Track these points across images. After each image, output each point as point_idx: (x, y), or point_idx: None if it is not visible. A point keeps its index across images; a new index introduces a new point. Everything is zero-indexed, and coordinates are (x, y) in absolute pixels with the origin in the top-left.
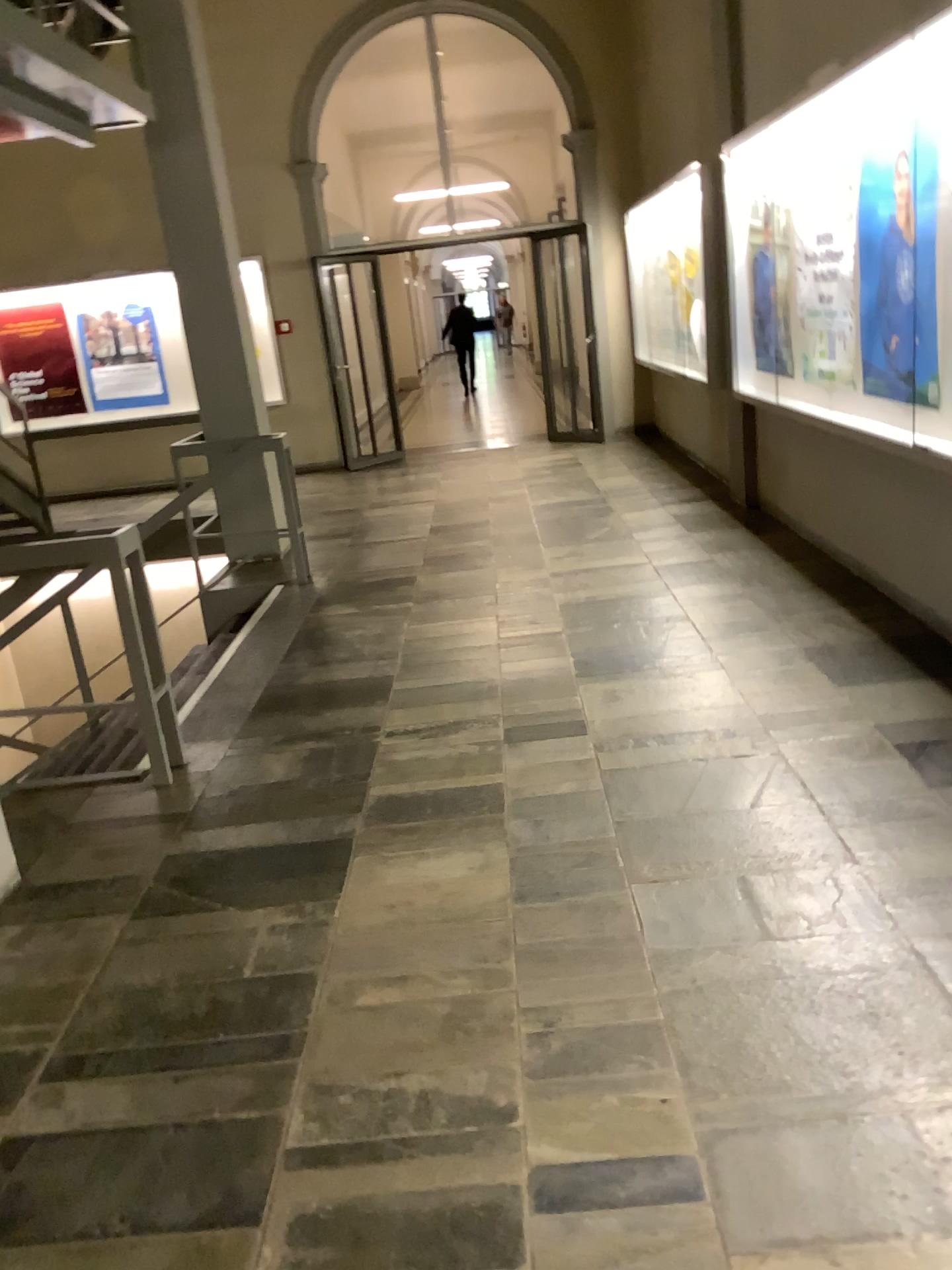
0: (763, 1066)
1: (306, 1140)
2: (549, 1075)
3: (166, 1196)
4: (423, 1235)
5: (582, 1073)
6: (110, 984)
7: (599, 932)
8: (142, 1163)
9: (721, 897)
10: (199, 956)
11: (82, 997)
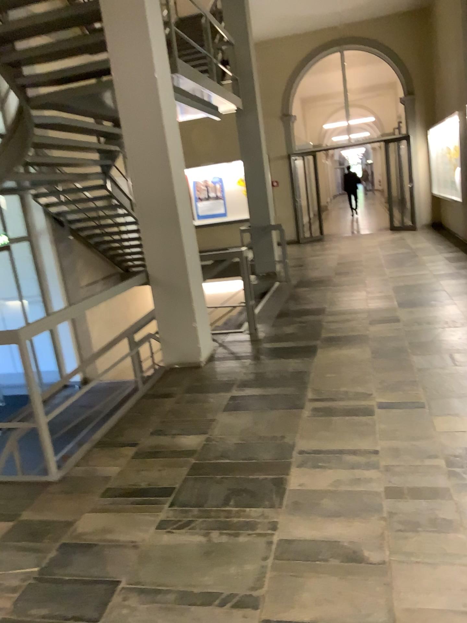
0: (447, 387)
1: (314, 396)
2: (382, 388)
3: (278, 404)
4: (348, 410)
5: (392, 387)
6: (250, 372)
7: (399, 363)
8: (270, 400)
9: (441, 356)
10: (274, 367)
11: (242, 374)
